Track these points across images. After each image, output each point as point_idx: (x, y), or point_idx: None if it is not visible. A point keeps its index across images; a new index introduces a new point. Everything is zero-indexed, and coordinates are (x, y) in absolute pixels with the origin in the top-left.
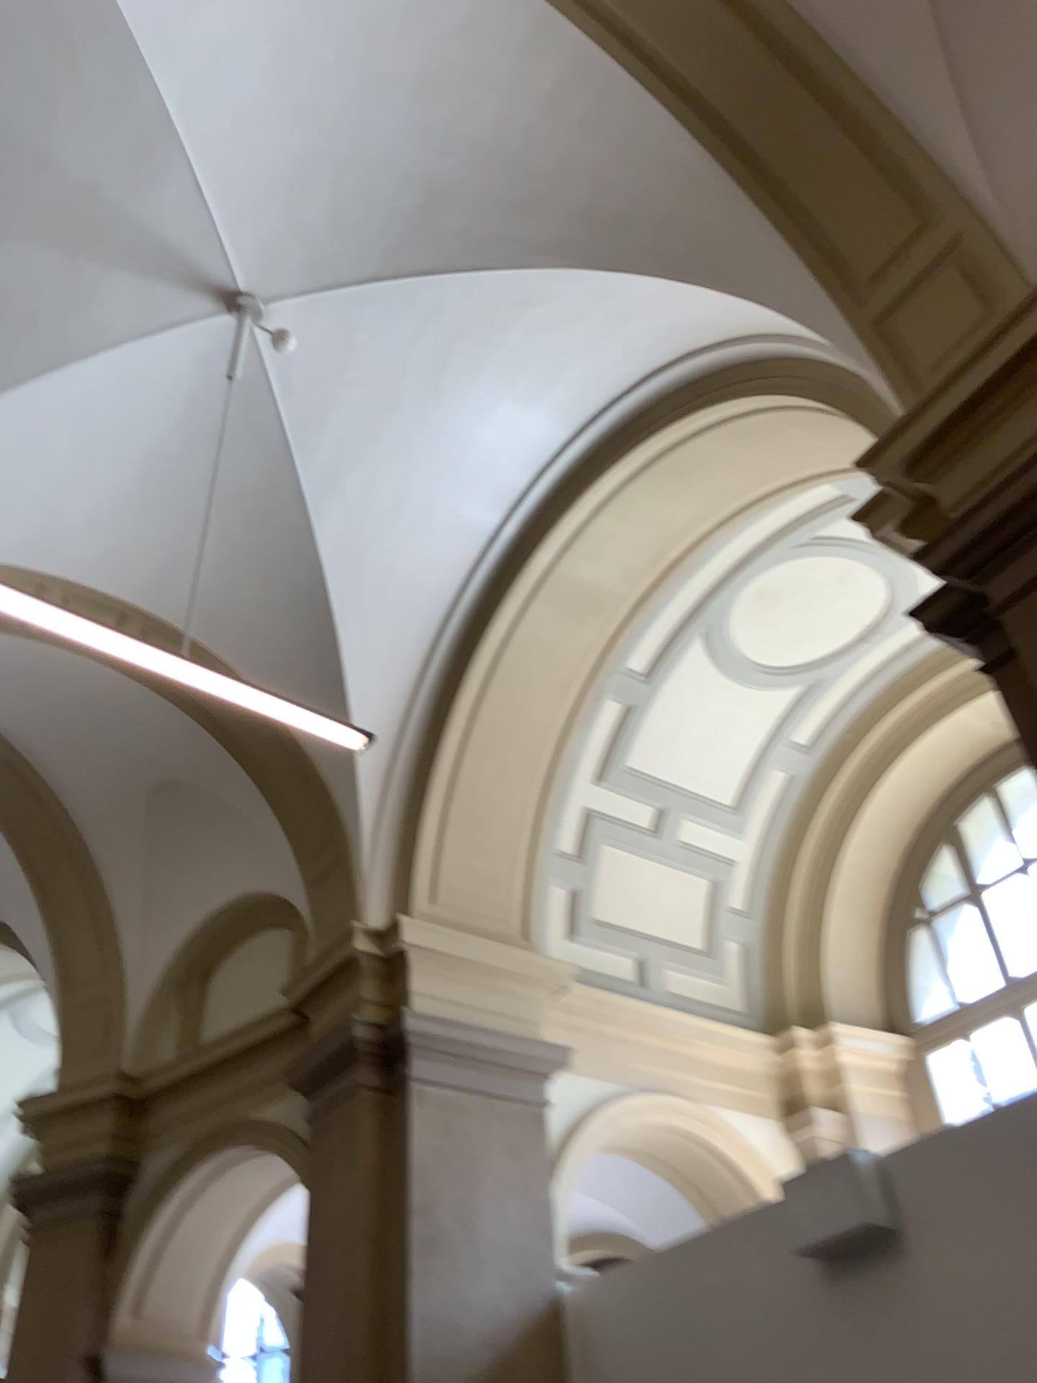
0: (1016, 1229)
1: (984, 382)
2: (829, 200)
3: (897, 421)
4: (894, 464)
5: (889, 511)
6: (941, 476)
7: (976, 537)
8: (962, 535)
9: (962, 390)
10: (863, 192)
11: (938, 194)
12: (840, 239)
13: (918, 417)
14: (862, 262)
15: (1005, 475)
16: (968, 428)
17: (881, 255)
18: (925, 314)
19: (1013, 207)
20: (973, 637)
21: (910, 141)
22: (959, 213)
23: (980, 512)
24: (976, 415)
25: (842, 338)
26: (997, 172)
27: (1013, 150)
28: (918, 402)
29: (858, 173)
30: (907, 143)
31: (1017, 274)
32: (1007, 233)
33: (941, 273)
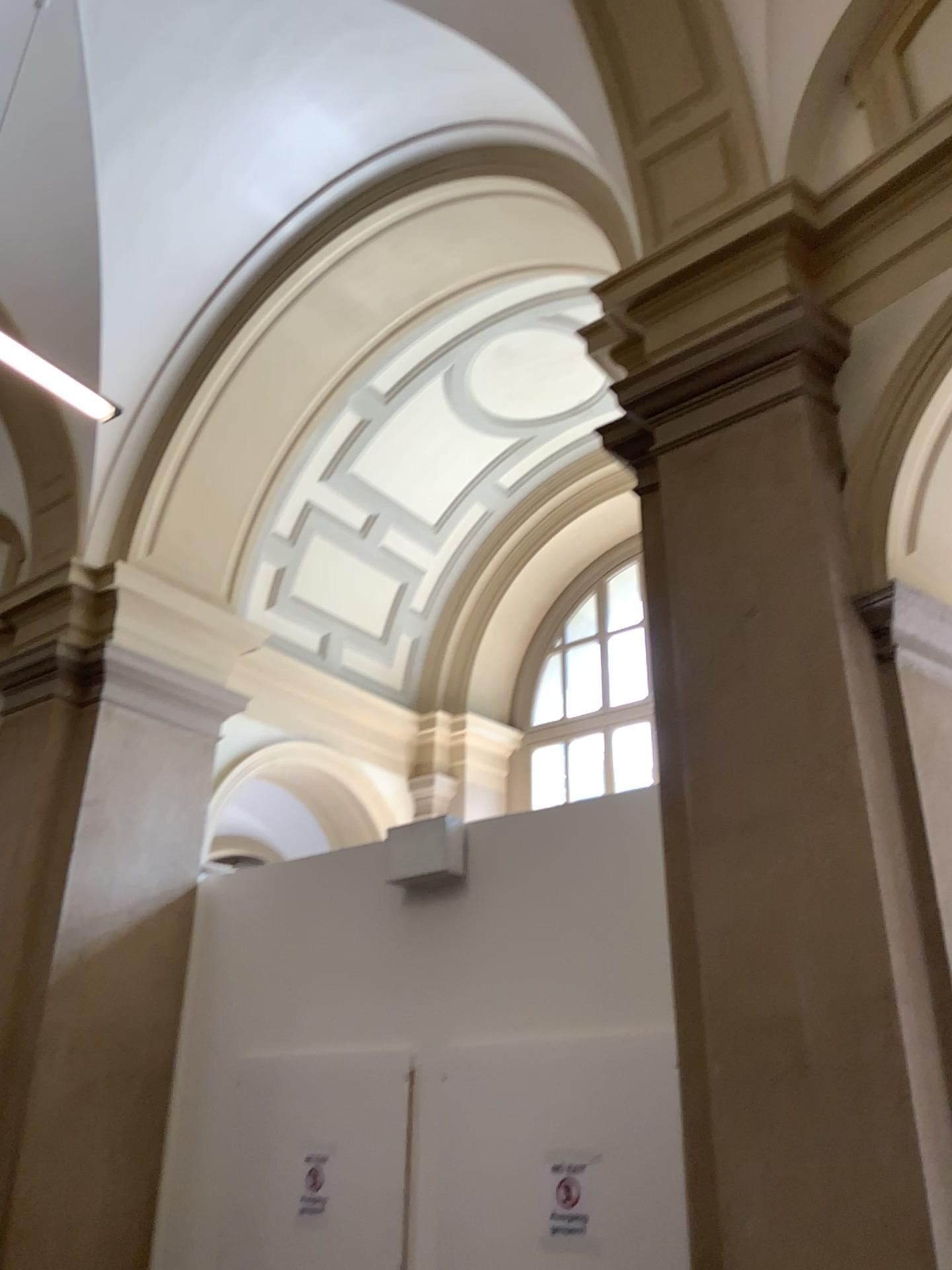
0: (546, 894)
1: (707, 257)
2: (639, 34)
3: (635, 262)
4: (623, 300)
5: (607, 338)
6: (654, 324)
7: (662, 387)
8: (652, 382)
9: (690, 257)
10: (669, 38)
11: (727, 67)
12: (639, 74)
13: (651, 267)
14: (649, 104)
15: (698, 344)
16: (686, 291)
17: (667, 104)
18: (684, 173)
19: (780, 103)
20: (639, 463)
21: (719, 7)
22: (736, 93)
23: (671, 368)
24: (695, 281)
25: (616, 166)
26: (777, 66)
27: (795, 51)
28: (656, 252)
29: (670, 19)
30: (717, 7)
31: (763, 167)
32: (767, 126)
33: (708, 141)
